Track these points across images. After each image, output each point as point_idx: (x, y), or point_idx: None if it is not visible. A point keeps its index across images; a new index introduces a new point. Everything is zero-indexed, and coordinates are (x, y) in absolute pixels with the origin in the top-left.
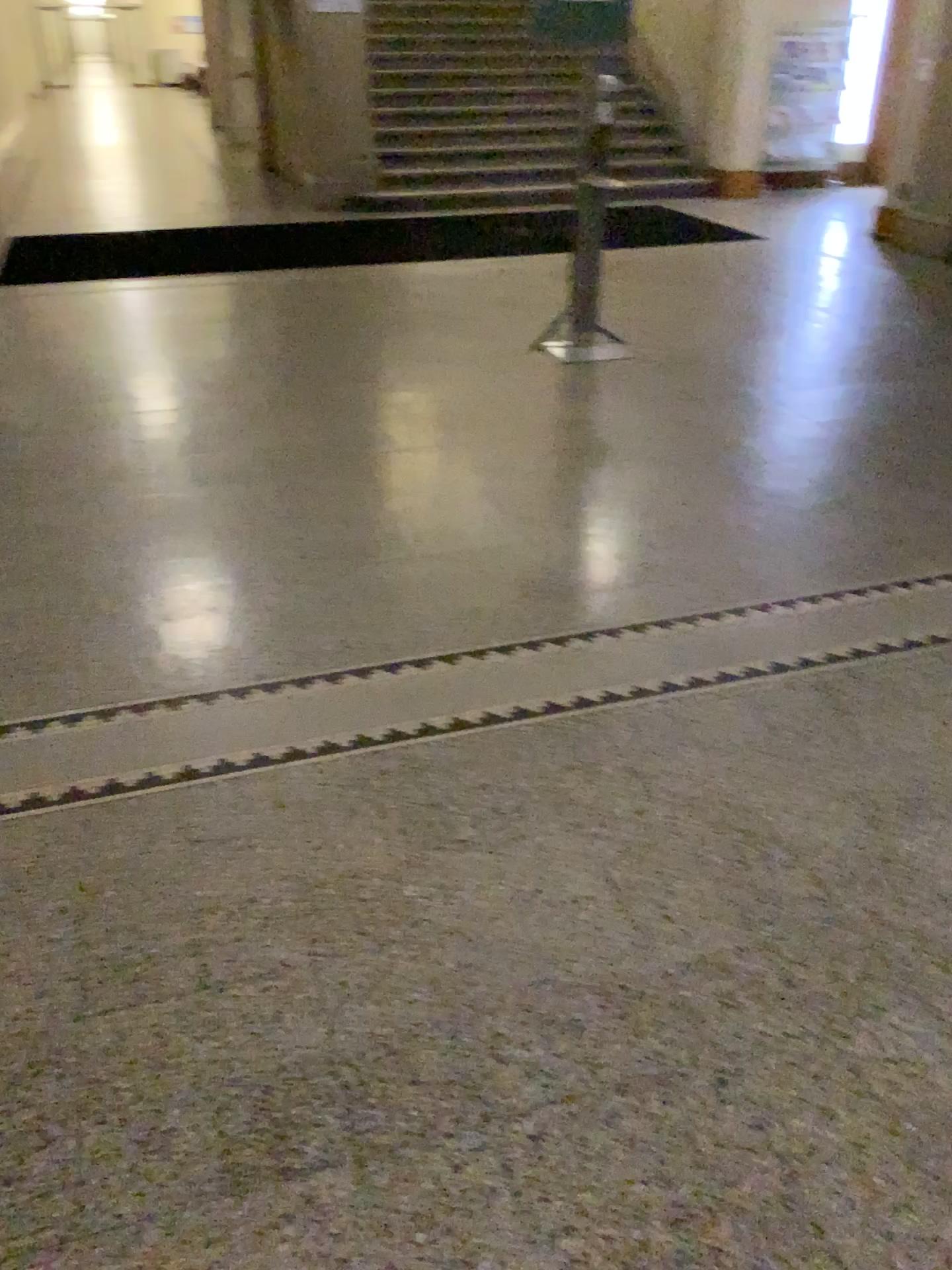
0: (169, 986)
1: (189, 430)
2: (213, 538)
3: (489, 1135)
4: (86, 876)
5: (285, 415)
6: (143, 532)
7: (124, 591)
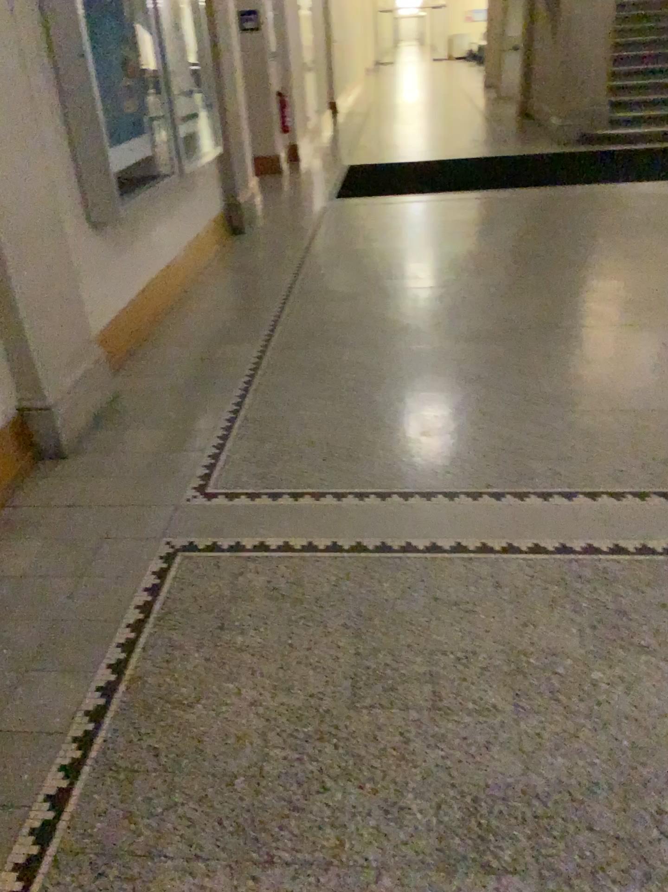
0: (408, 698)
1: (451, 301)
2: (462, 379)
3: (645, 889)
4: (359, 604)
5: (521, 294)
6: (415, 370)
7: (399, 409)
